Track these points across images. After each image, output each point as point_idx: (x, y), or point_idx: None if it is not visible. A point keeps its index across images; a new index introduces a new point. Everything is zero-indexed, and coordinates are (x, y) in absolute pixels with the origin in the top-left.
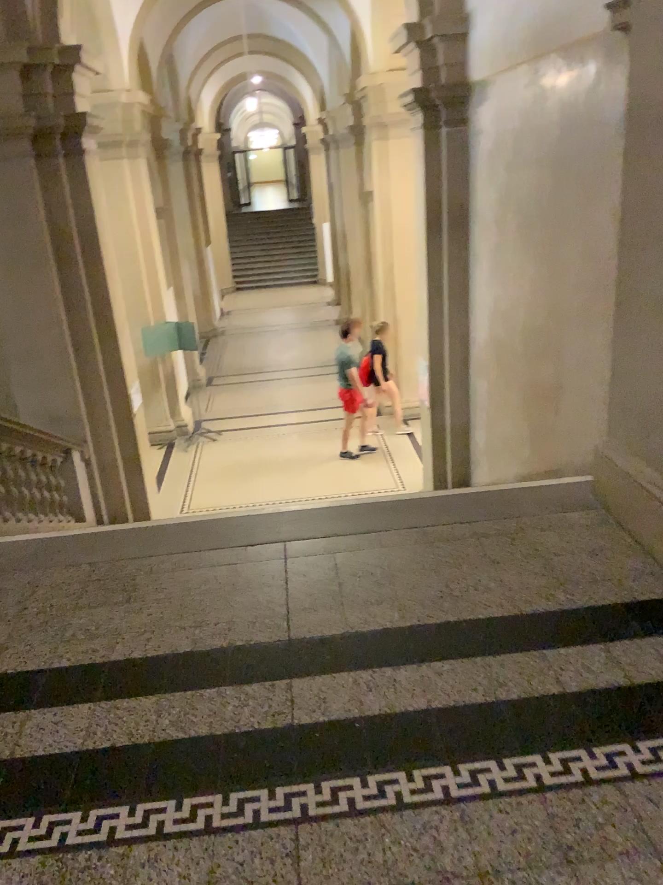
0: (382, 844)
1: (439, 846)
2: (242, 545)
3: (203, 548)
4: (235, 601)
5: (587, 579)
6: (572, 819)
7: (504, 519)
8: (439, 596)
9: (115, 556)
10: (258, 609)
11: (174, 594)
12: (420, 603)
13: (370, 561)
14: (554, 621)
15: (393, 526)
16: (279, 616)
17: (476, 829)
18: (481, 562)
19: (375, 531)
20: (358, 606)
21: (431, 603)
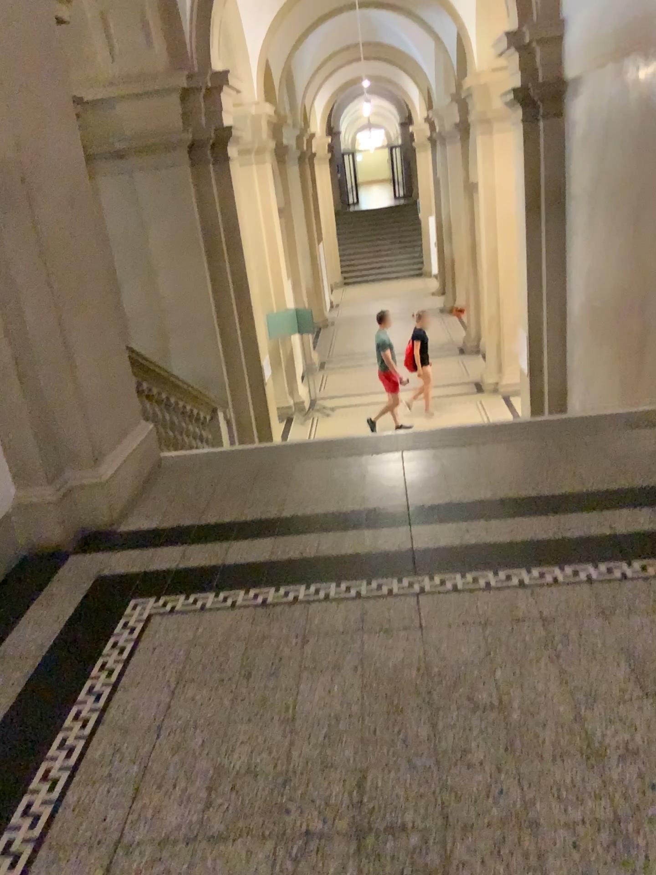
0: (475, 604)
1: (514, 605)
2: (369, 453)
3: (339, 455)
4: (367, 485)
5: (643, 471)
6: (608, 594)
7: (580, 435)
8: (523, 481)
9: (275, 460)
10: (384, 490)
11: (321, 481)
12: (509, 486)
13: (469, 462)
14: (612, 495)
15: (489, 440)
16: (400, 493)
17: (540, 598)
18: (559, 462)
19: (474, 444)
20: (460, 488)
21: (517, 486)
